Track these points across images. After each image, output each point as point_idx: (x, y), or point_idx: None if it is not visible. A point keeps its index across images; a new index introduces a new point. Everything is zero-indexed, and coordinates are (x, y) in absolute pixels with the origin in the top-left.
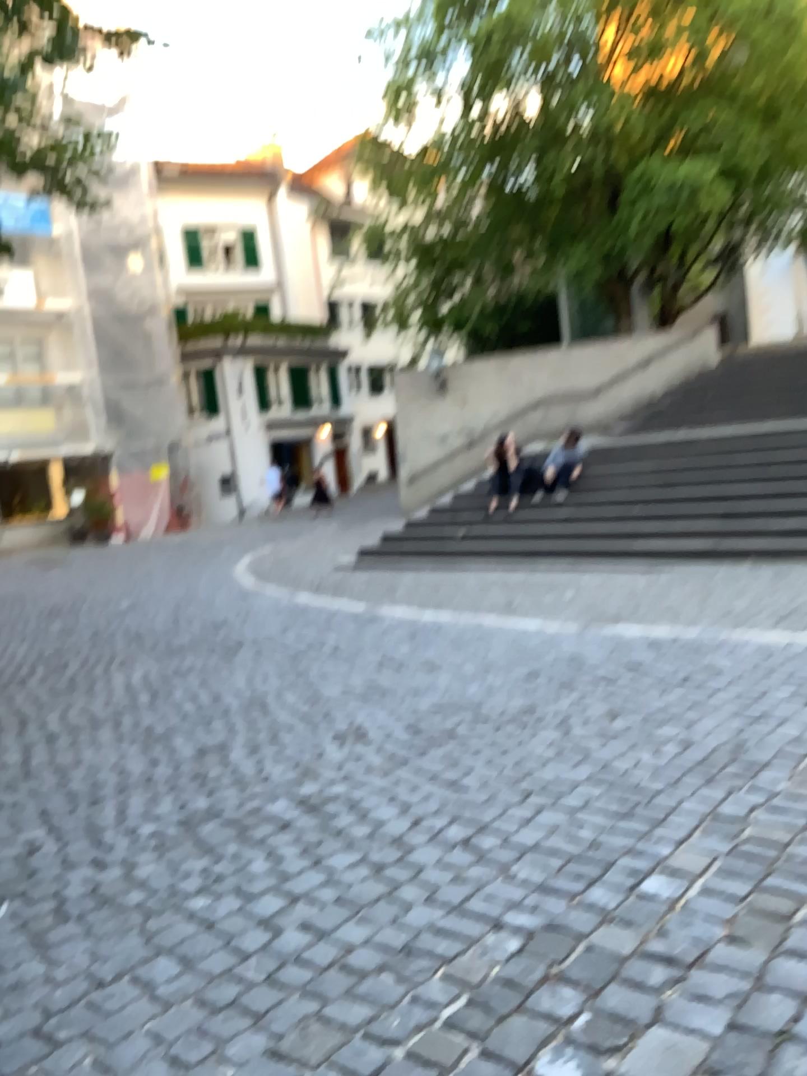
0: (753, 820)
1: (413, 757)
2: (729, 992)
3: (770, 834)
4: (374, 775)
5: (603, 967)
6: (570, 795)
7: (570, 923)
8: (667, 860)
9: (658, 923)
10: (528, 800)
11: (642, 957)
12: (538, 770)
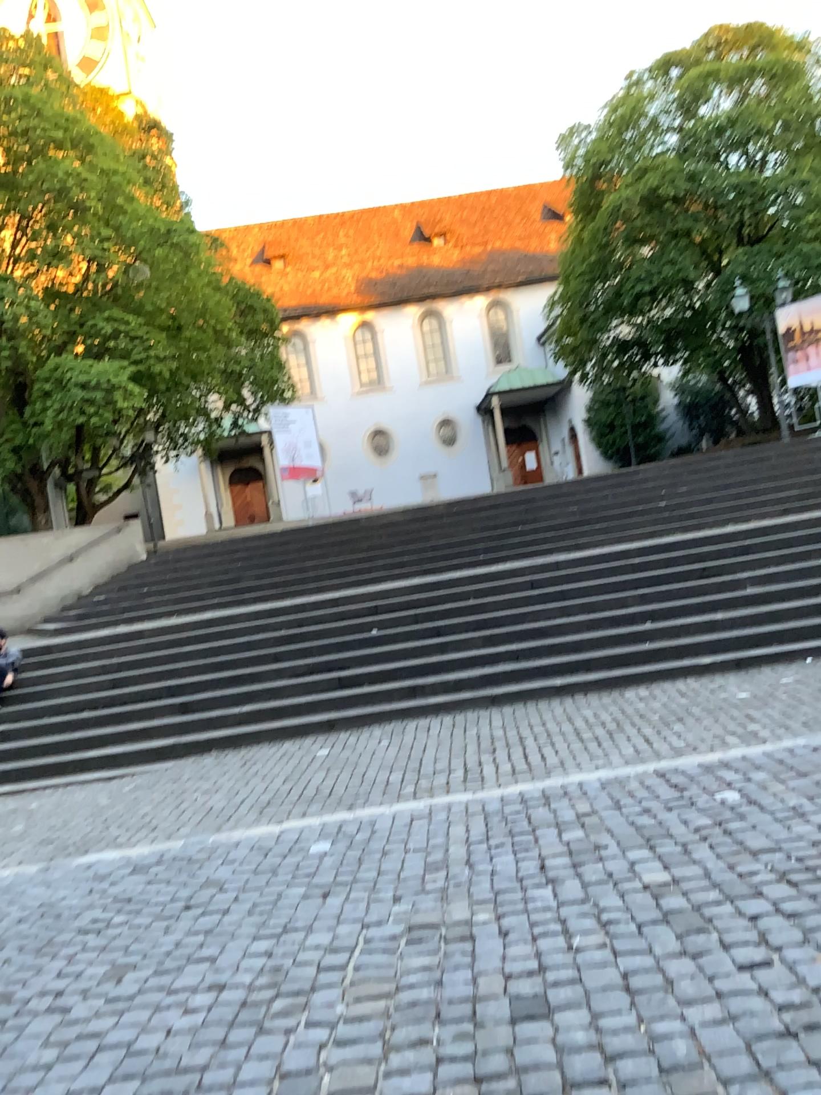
0: (331, 1068)
1: None
2: None
3: (354, 1081)
4: None
5: None
6: None
7: None
8: None
9: None
10: None
11: None
12: (41, 1088)
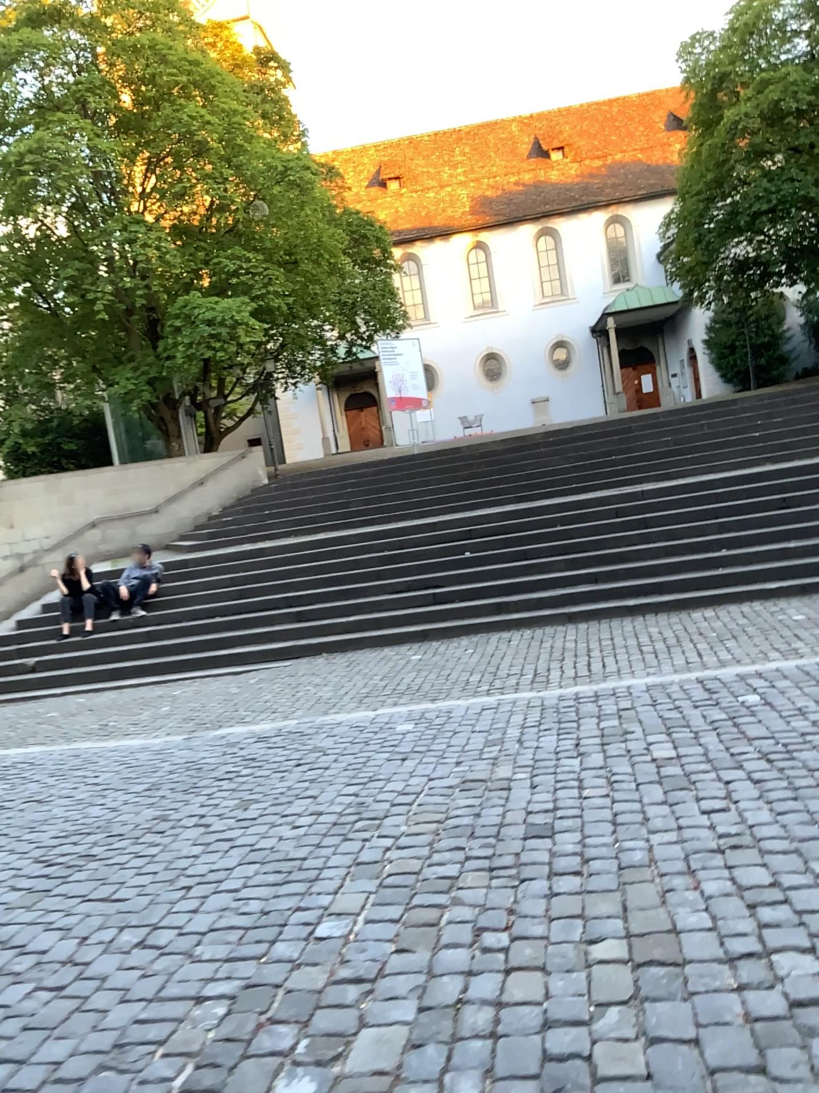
0: (391, 859)
1: (57, 883)
2: (412, 984)
3: (406, 866)
4: (20, 909)
5: (308, 999)
6: (231, 878)
7: (266, 976)
8: (332, 907)
9: (340, 954)
10: (192, 891)
11: (336, 983)
12: (193, 864)
